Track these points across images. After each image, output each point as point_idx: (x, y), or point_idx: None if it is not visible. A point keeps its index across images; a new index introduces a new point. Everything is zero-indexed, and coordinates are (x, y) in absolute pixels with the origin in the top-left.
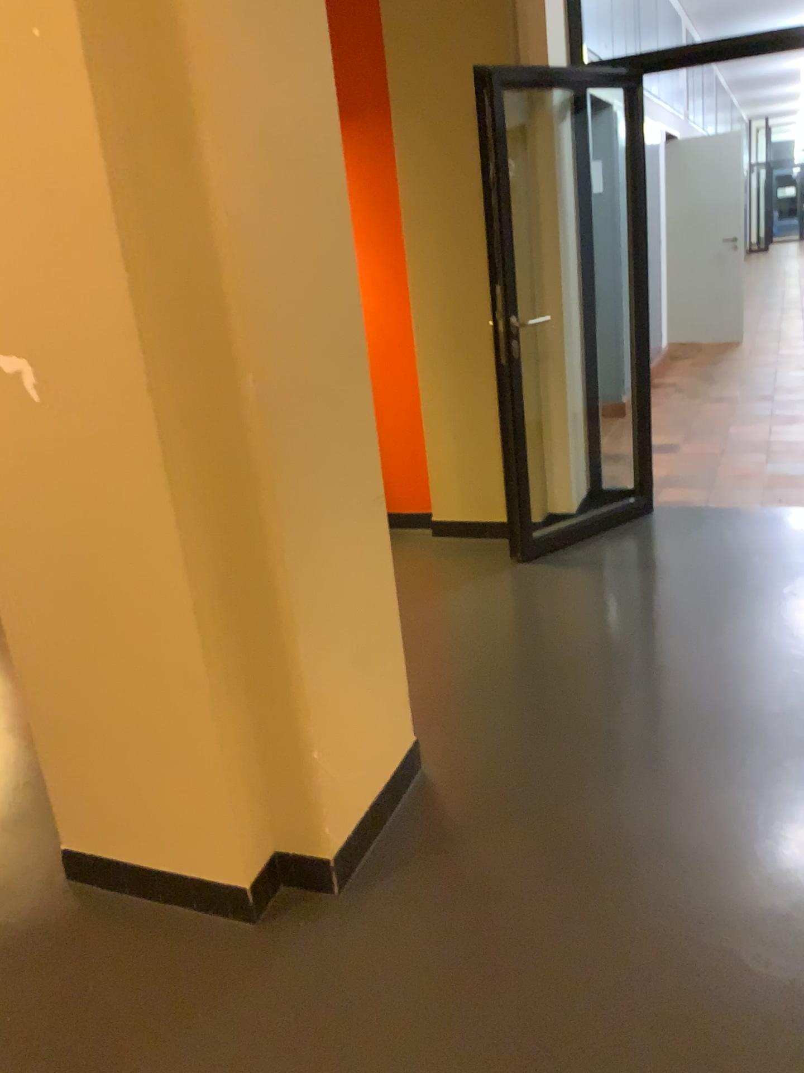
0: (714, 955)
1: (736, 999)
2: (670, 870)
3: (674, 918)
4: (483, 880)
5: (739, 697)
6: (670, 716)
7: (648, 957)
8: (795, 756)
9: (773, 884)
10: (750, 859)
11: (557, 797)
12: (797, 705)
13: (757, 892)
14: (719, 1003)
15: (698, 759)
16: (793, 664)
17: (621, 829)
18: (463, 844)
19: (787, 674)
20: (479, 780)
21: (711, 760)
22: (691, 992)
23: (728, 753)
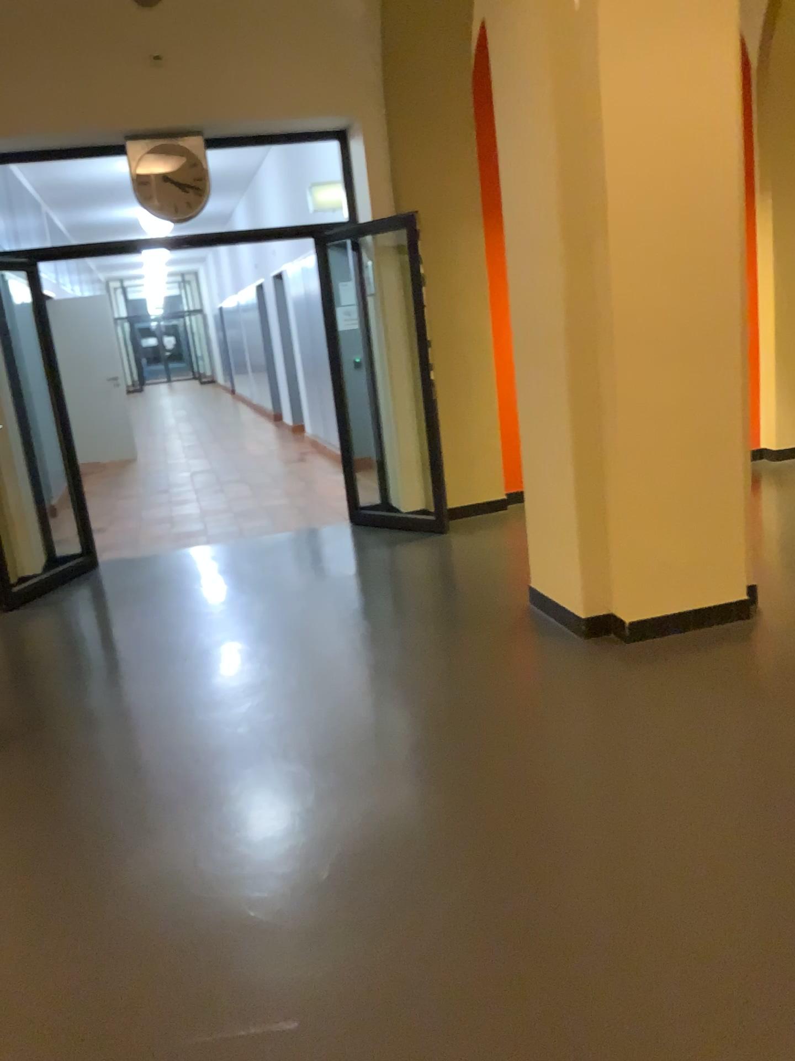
0: (186, 722)
1: (199, 730)
2: (156, 705)
3: (163, 719)
4: (48, 743)
5: (178, 636)
6: (140, 654)
7: (153, 734)
8: (214, 649)
9: (210, 693)
10: (197, 689)
11: (81, 702)
12: (211, 631)
13: (202, 698)
14: (191, 734)
15: (160, 664)
16: (206, 616)
17: (124, 702)
18: (28, 736)
19: (204, 621)
20: (26, 711)
21: (168, 663)
22: (177, 736)
23: (177, 658)
